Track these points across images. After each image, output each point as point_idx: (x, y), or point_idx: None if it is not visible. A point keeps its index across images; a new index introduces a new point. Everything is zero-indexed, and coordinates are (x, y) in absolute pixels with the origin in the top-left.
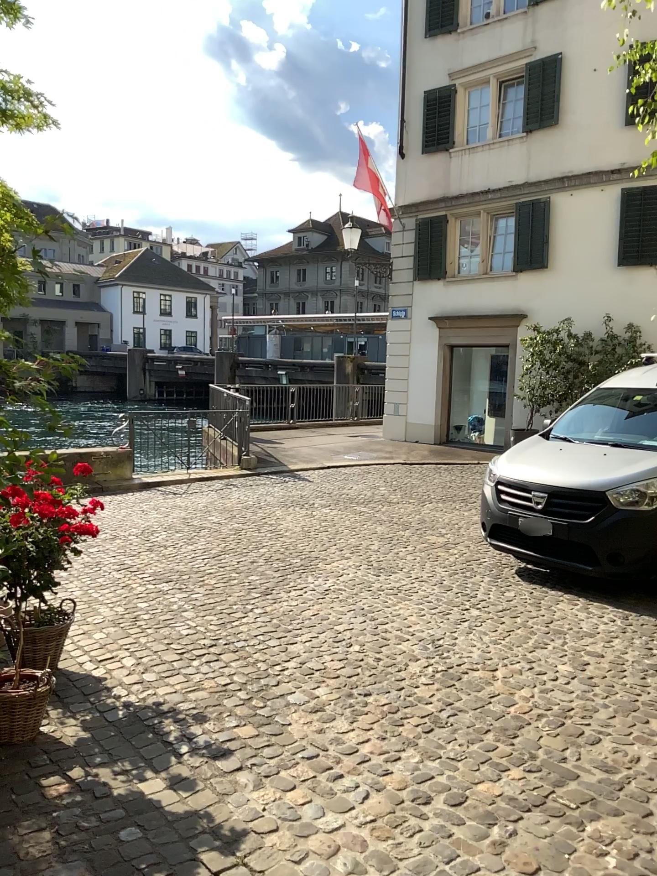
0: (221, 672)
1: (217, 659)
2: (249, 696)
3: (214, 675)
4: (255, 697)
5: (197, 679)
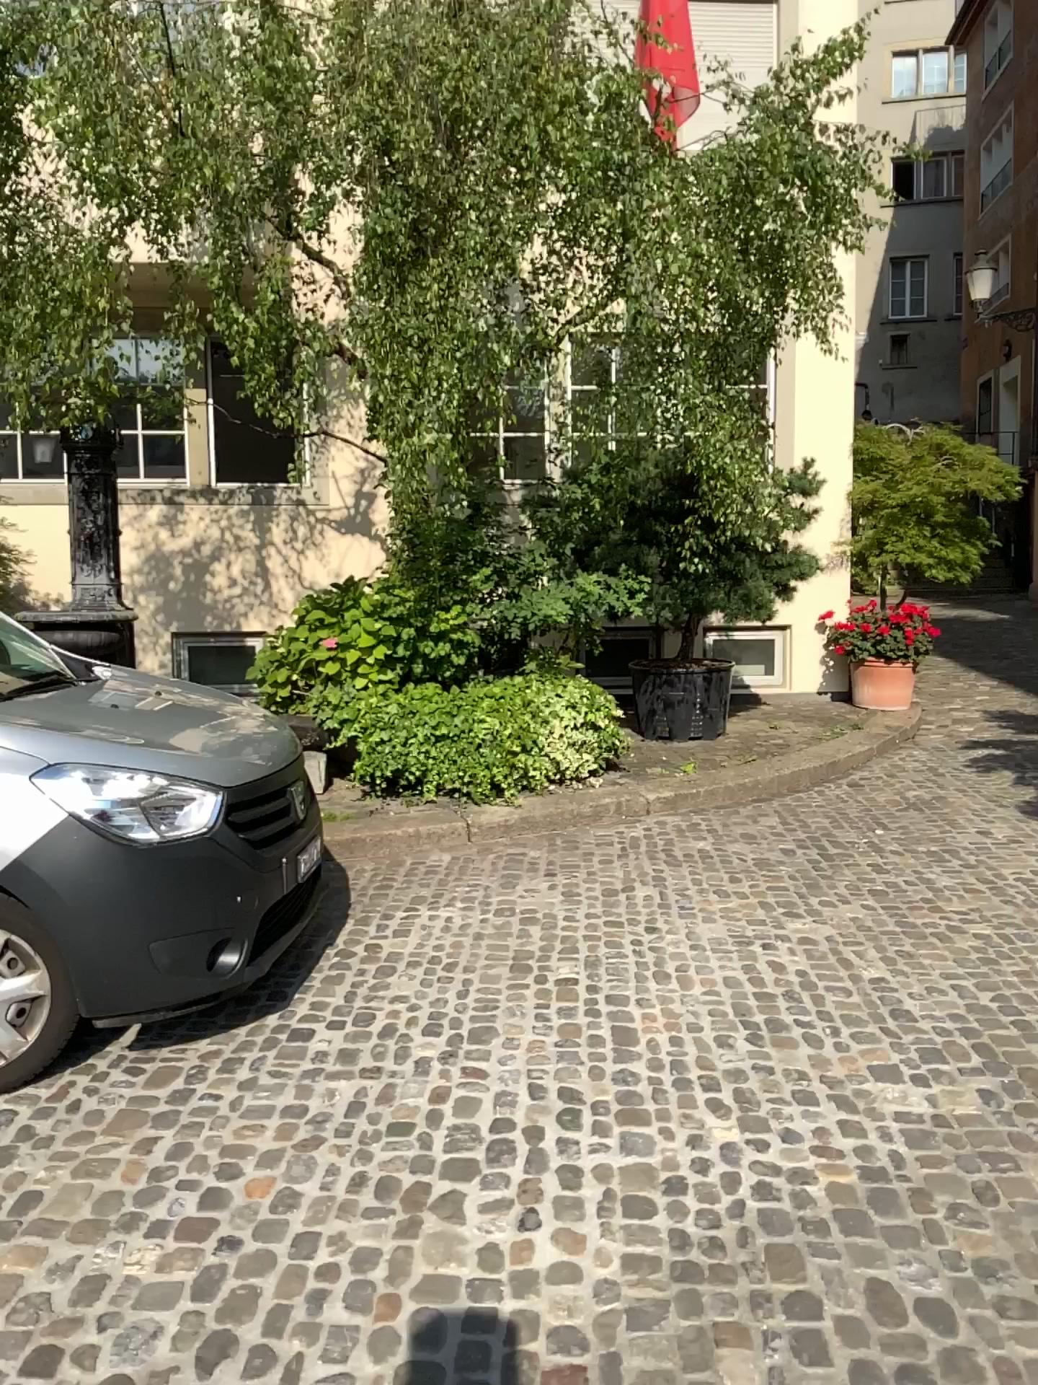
0: None
1: None
2: None
3: None
4: None
5: None
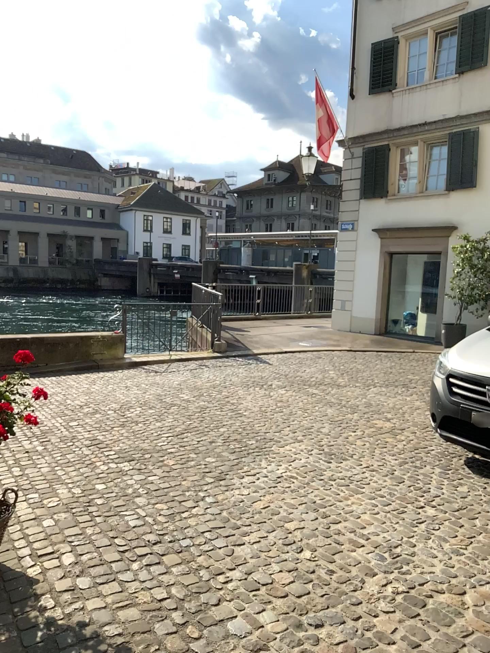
0: (158, 584)
1: (157, 564)
2: (183, 622)
3: (150, 588)
4: (190, 624)
5: (131, 591)
